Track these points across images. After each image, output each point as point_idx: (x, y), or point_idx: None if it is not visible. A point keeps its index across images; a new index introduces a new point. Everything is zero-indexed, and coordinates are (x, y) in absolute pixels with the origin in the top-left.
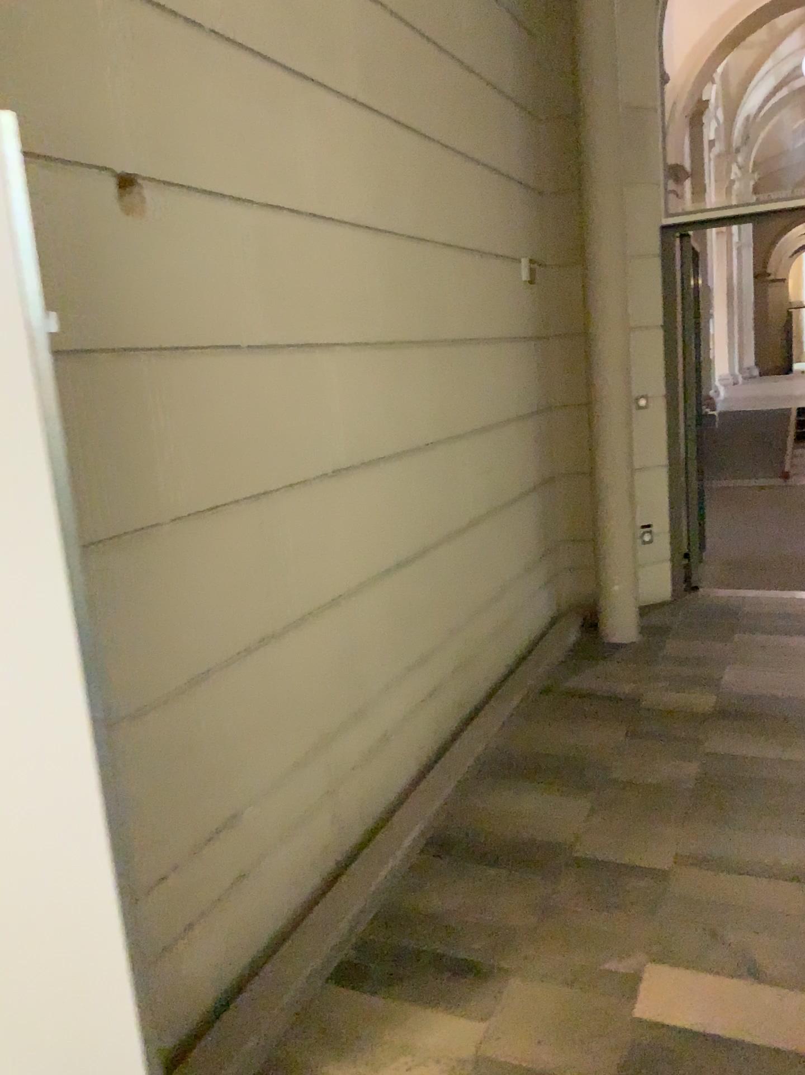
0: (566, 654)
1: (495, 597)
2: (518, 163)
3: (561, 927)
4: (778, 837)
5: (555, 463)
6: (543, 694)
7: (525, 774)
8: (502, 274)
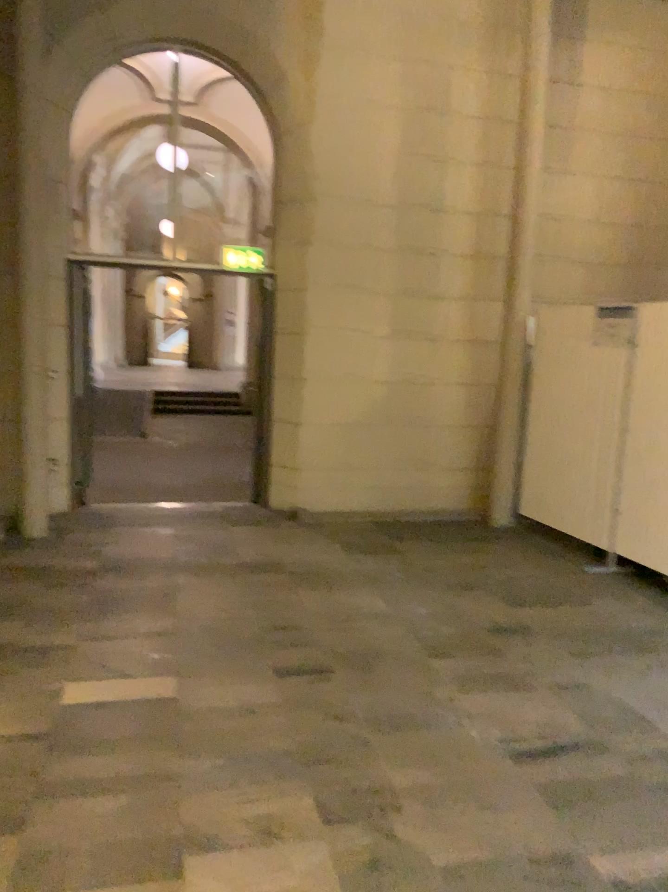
0: None
1: None
2: None
3: (13, 676)
4: (136, 619)
5: None
6: None
7: None
8: None
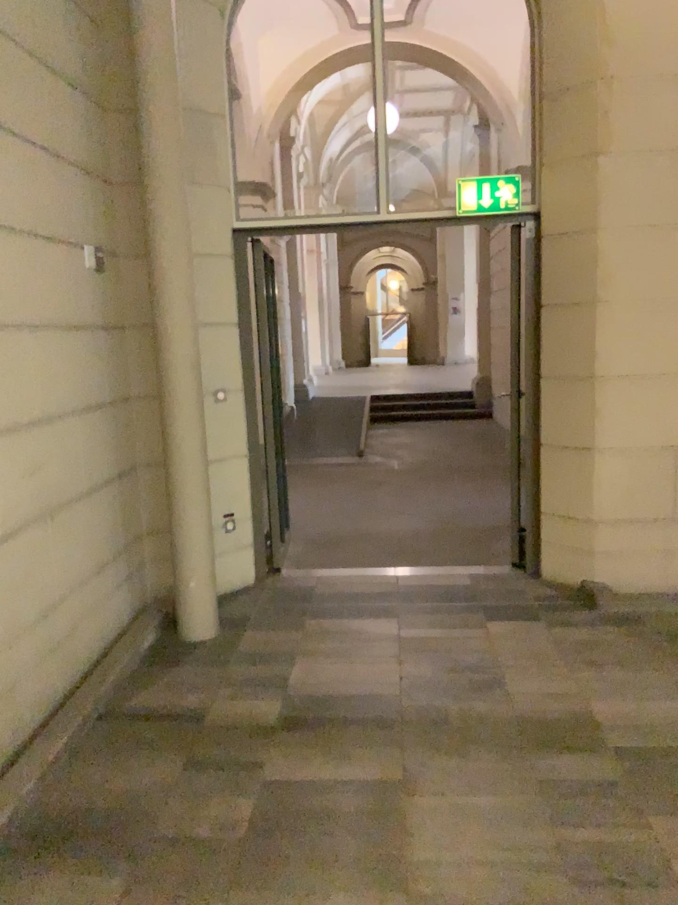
0: (137, 661)
1: (49, 611)
2: (80, 148)
3: None
4: (328, 900)
5: (130, 456)
6: (101, 719)
7: (54, 846)
8: (56, 259)
